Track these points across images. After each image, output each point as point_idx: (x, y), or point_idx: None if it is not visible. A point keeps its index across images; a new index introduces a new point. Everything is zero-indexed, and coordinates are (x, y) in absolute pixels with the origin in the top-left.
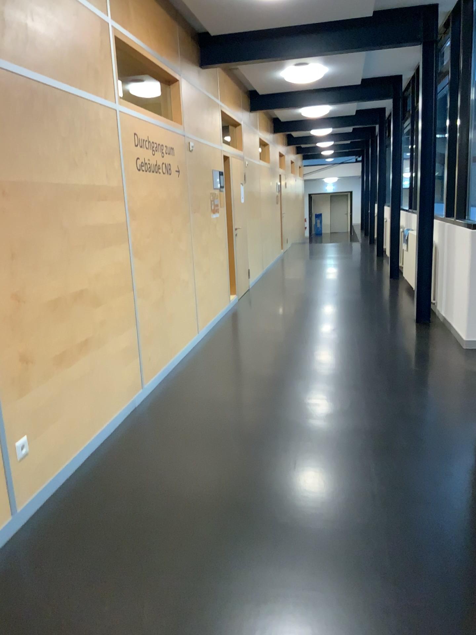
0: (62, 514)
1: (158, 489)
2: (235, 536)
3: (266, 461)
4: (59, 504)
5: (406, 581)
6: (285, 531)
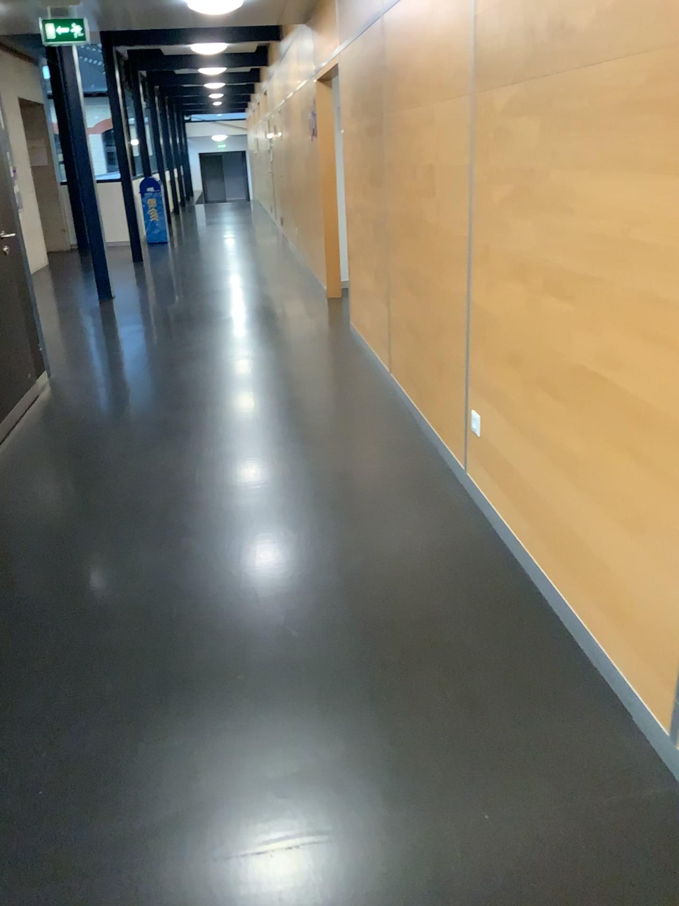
0: (441, 501)
1: (360, 542)
2: (235, 514)
3: (225, 606)
4: (458, 506)
5: (74, 512)
6: (184, 525)
